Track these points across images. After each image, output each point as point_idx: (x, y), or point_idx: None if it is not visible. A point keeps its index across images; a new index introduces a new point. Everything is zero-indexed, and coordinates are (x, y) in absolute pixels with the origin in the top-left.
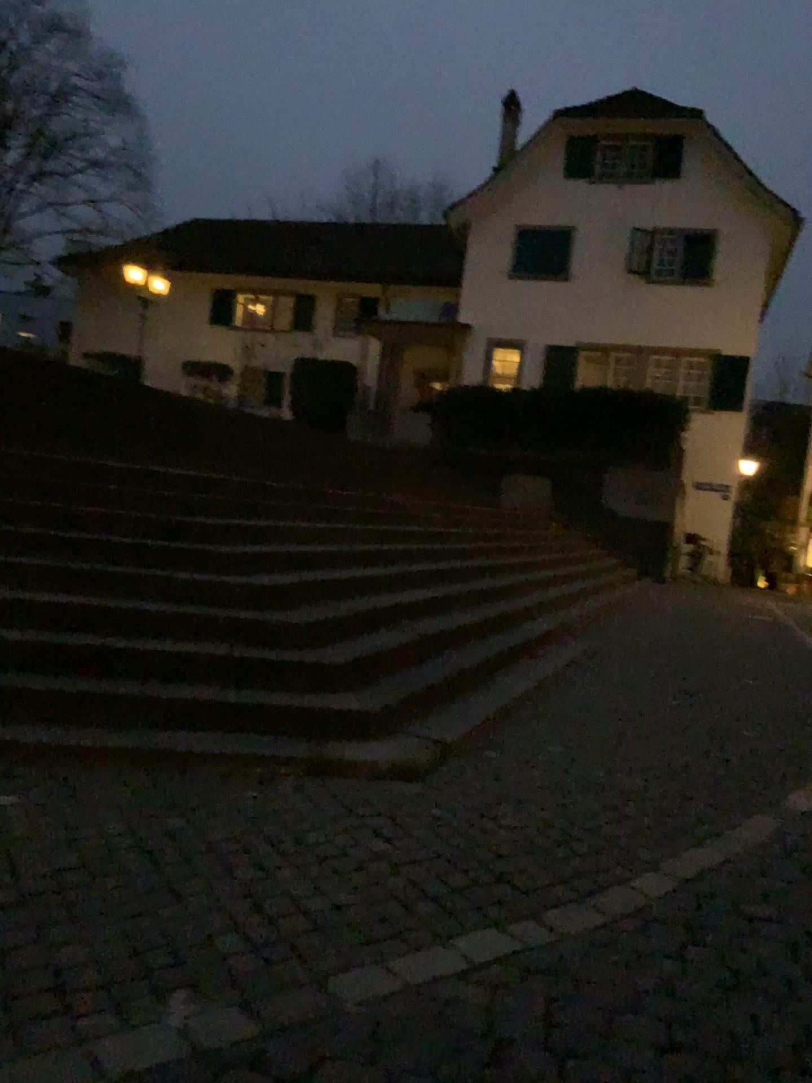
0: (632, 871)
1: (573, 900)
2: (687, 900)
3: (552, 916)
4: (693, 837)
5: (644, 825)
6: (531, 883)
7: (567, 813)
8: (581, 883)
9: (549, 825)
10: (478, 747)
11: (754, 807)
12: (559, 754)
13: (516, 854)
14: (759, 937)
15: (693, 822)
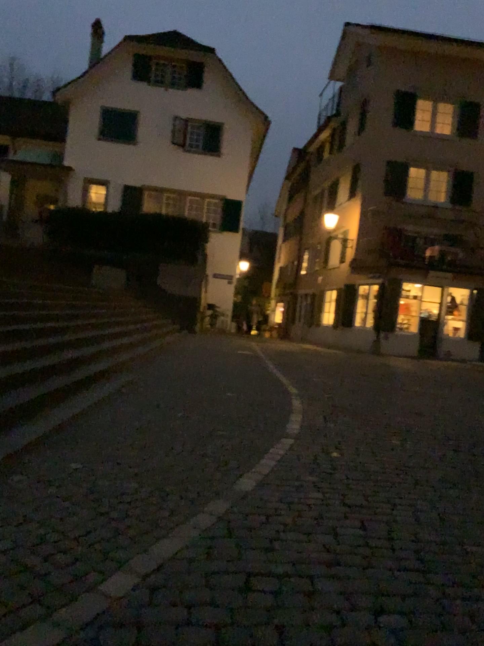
0: (105, 576)
1: (42, 619)
2: (144, 598)
3: (13, 645)
4: (164, 531)
5: (128, 526)
6: (7, 609)
7: (66, 525)
8: (56, 598)
9: (46, 540)
10: (8, 472)
11: (217, 494)
12: (77, 469)
13: (4, 577)
14: (196, 627)
15: (167, 516)
